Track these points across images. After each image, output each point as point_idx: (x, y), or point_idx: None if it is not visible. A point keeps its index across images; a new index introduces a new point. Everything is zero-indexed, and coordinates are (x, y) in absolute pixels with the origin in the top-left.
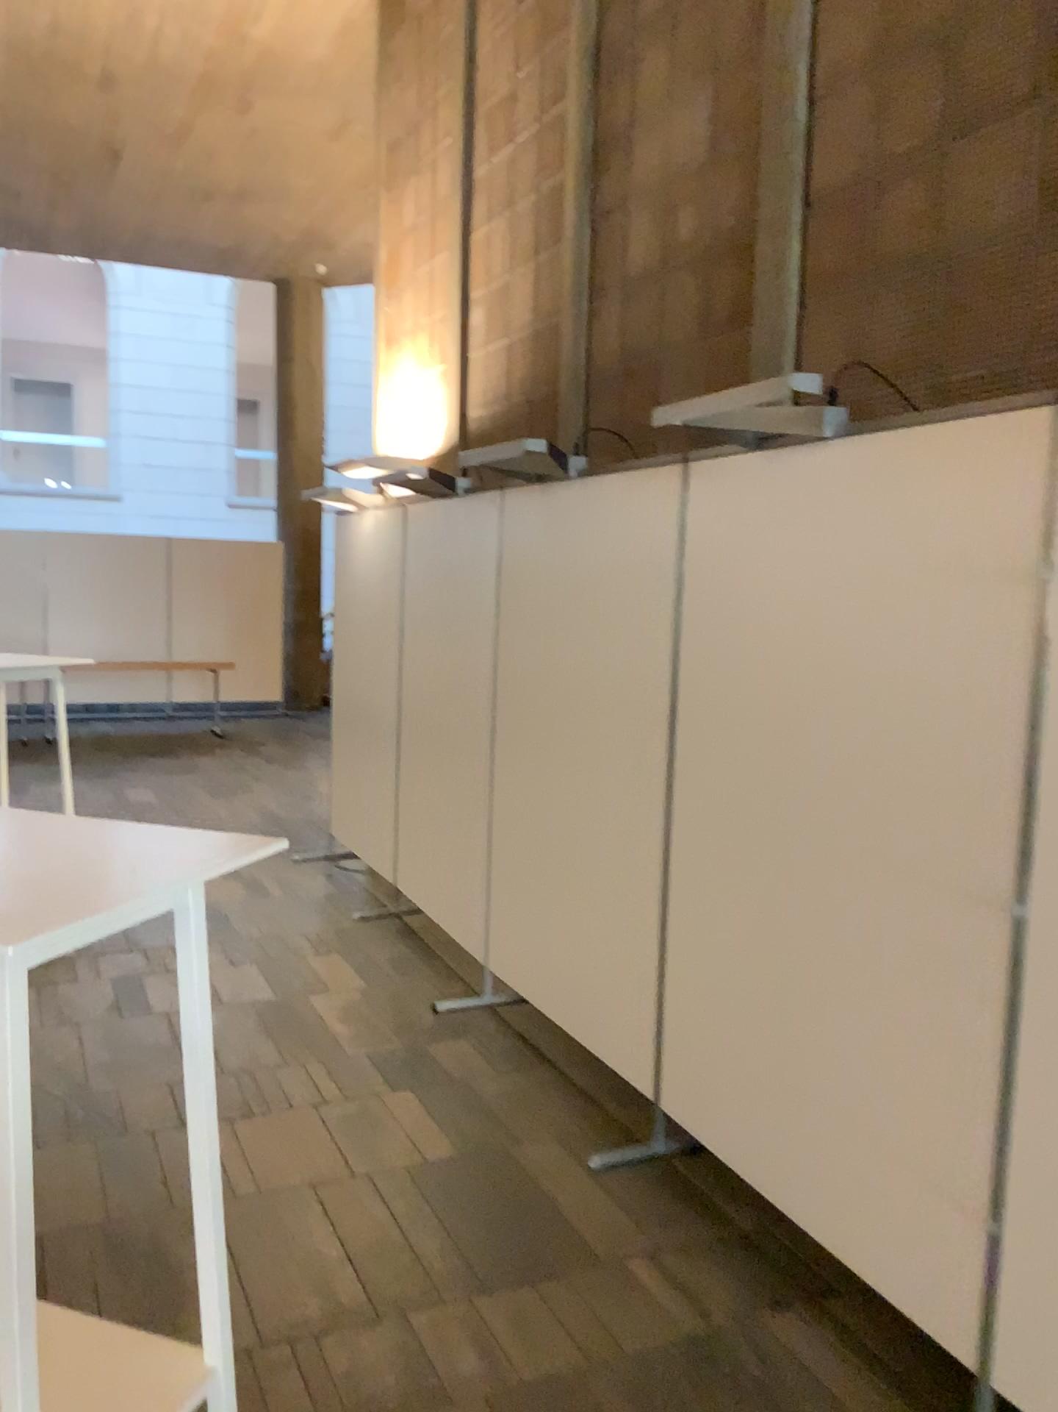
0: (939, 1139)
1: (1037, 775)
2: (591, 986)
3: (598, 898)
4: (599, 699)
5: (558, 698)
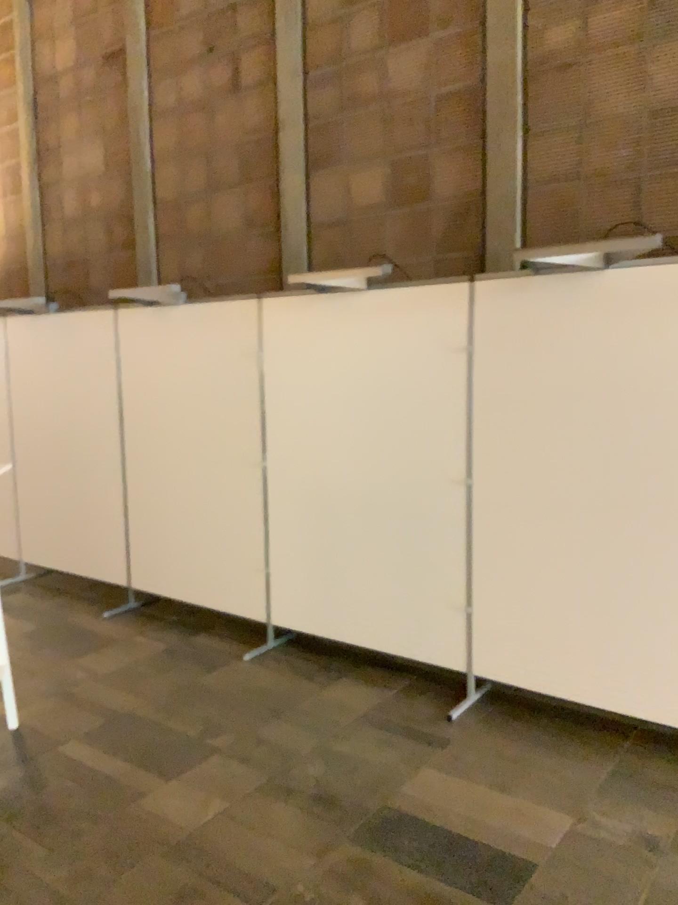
0: (246, 545)
1: (265, 415)
2: (87, 544)
3: (87, 503)
4: (78, 413)
5: (54, 415)
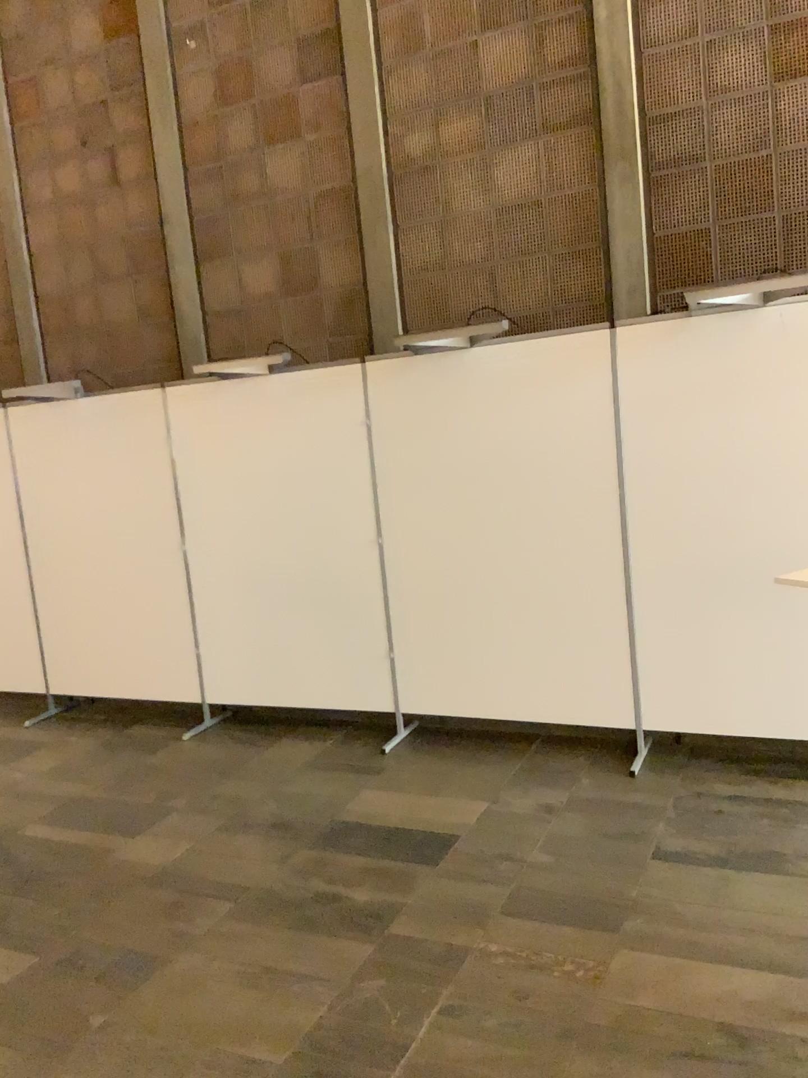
0: (174, 634)
1: (181, 504)
2: None
3: None
4: None
5: None
